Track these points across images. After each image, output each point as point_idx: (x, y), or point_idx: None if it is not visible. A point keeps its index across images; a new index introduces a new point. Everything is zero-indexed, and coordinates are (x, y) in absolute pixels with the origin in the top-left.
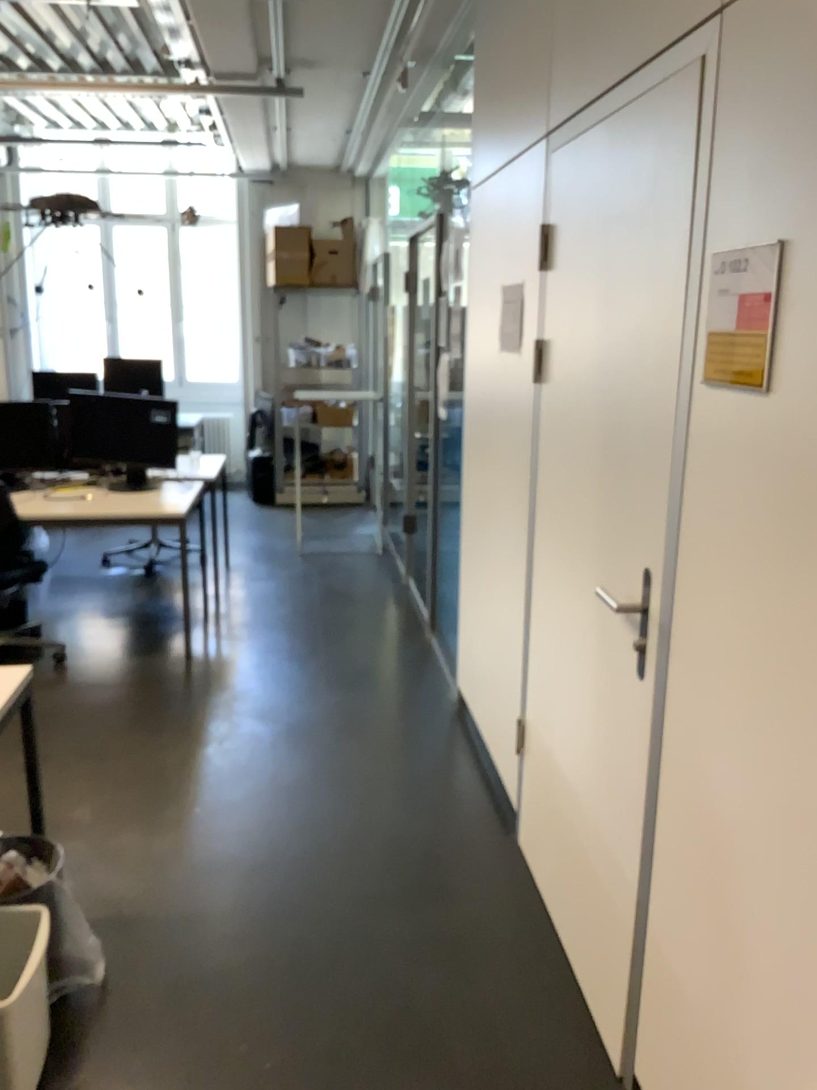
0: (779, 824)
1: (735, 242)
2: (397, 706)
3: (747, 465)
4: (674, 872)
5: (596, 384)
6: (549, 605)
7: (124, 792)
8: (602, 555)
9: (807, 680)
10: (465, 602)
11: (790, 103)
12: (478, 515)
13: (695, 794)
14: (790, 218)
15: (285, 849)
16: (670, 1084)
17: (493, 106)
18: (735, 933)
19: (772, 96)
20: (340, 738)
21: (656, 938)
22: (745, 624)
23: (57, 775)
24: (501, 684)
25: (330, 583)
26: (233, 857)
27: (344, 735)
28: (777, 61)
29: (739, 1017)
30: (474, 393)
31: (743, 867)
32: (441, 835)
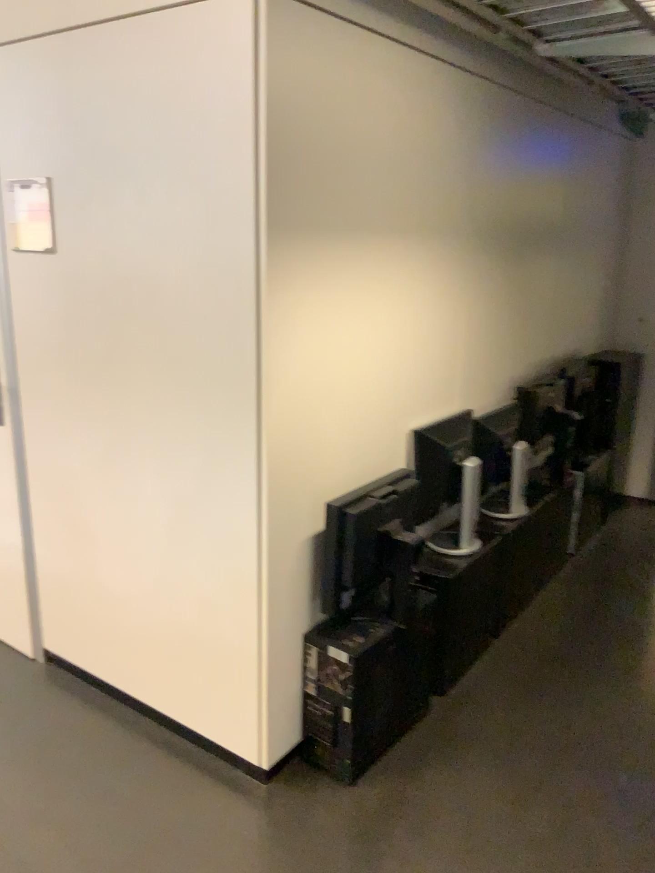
0: (102, 454)
1: (21, 175)
2: None
3: (51, 289)
4: (47, 517)
5: None
6: None
7: None
8: None
9: (103, 382)
10: None
11: (42, 111)
12: None
13: (52, 468)
14: (53, 167)
15: None
16: (66, 629)
17: None
18: (89, 521)
19: (30, 104)
20: None
21: (42, 561)
22: (66, 368)
23: None
24: None
25: None
26: None
27: None
28: (29, 87)
29: (99, 559)
30: None
31: (87, 486)
32: None
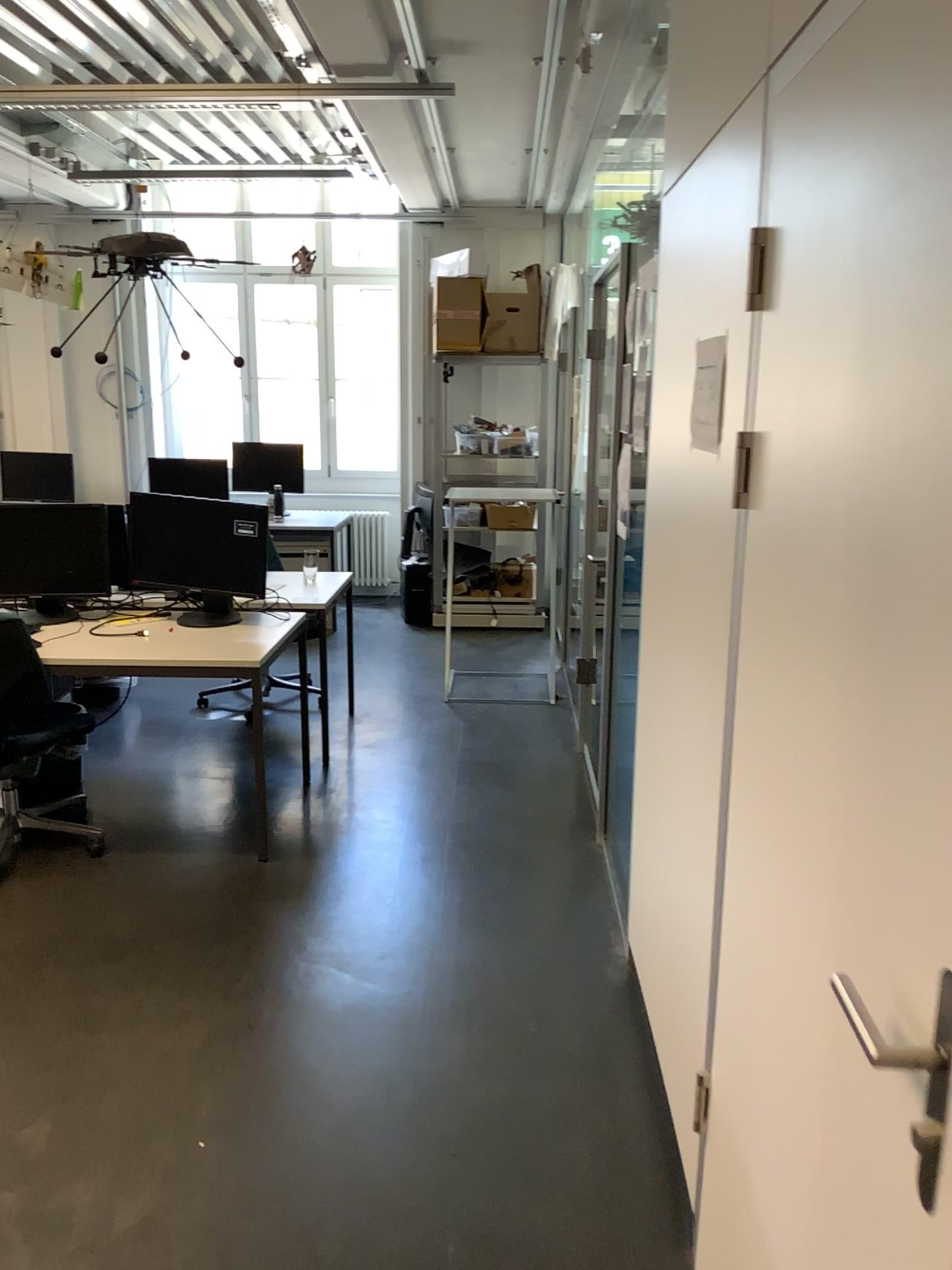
0: None
1: None
2: (534, 966)
3: None
4: None
5: (834, 529)
6: (744, 909)
7: (97, 1102)
8: (836, 879)
9: None
10: (636, 822)
11: None
12: (655, 696)
13: None
14: None
15: (305, 1247)
16: None
17: (688, 60)
18: None
19: None
20: (438, 1021)
21: None
22: None
23: (17, 1060)
24: (679, 974)
25: (477, 747)
26: (220, 1259)
27: (446, 1015)
28: None
29: None
30: (652, 509)
31: None
32: (561, 1245)
